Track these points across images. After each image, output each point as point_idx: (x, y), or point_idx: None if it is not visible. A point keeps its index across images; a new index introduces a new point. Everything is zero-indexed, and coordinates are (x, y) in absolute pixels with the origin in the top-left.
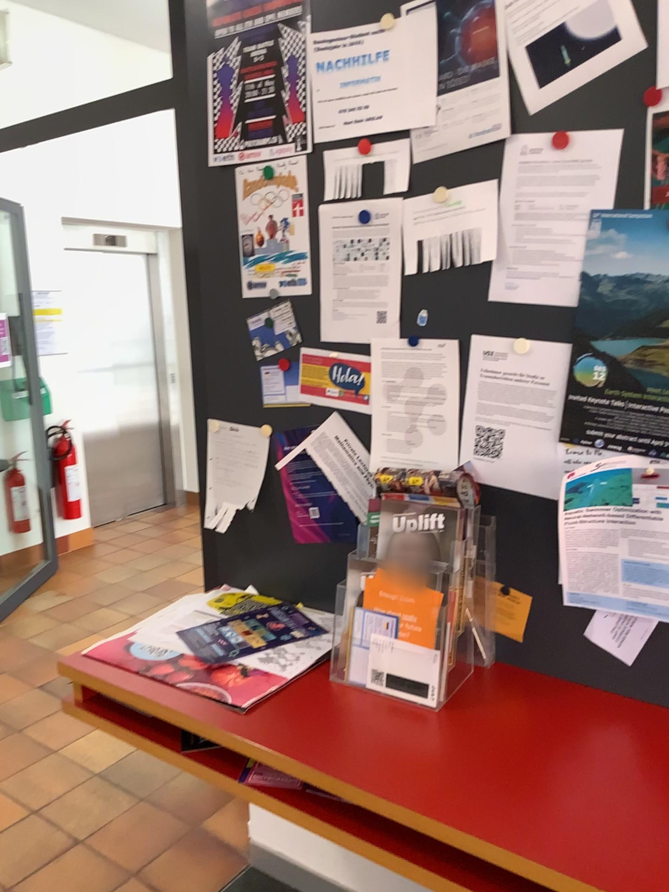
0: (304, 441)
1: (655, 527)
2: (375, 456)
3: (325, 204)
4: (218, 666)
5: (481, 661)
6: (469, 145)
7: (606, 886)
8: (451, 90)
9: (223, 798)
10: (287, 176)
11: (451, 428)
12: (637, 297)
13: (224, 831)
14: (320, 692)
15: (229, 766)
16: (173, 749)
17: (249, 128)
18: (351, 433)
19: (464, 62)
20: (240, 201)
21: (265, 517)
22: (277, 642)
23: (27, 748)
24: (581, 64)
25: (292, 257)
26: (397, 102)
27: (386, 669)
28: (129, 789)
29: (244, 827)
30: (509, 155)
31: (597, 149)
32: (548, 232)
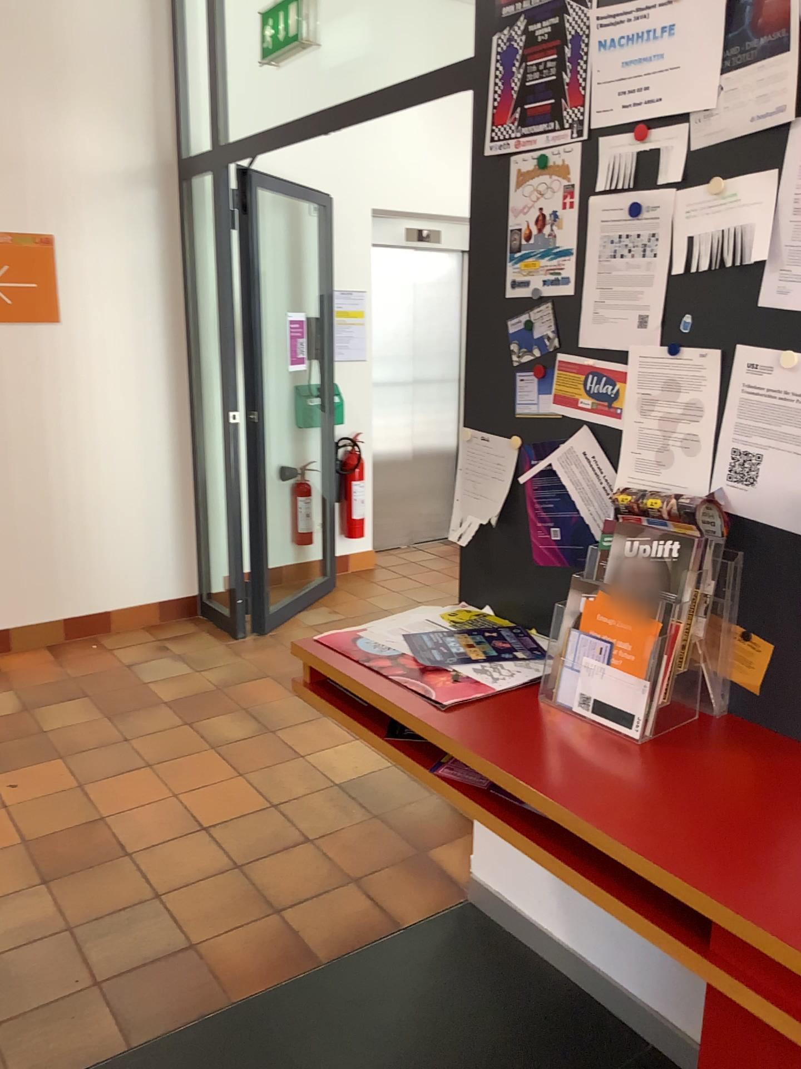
0: (554, 455)
1: None
2: (624, 477)
3: (597, 196)
4: (432, 668)
5: (708, 708)
6: (752, 128)
7: (746, 914)
8: (738, 66)
9: (453, 833)
10: (561, 166)
11: (706, 450)
12: None
13: (448, 863)
14: (524, 707)
15: (425, 759)
16: (379, 737)
17: (527, 114)
18: (601, 449)
19: (754, 33)
20: (513, 193)
21: (509, 535)
22: (498, 658)
23: (276, 748)
24: None
25: (559, 255)
26: (680, 82)
27: (595, 694)
28: (363, 805)
29: (469, 864)
30: (794, 140)
31: None
32: None
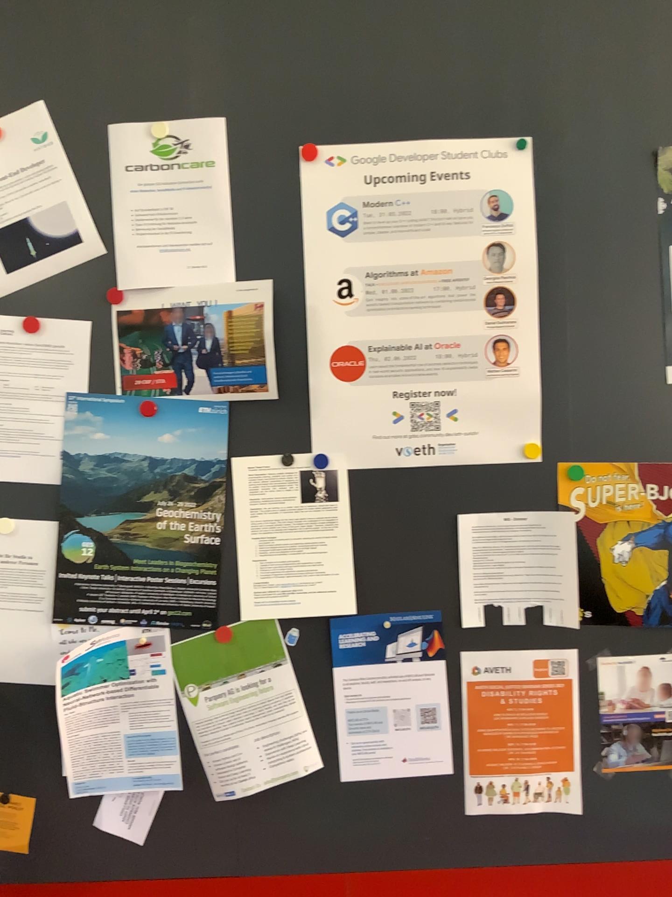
0: None
1: (154, 696)
2: None
3: None
4: None
5: None
6: None
7: None
8: None
9: None
10: None
11: None
12: (117, 474)
13: None
14: None
15: None
16: None
17: None
18: None
19: None
20: None
21: None
22: None
23: None
24: (48, 257)
25: None
26: None
27: None
28: None
29: None
30: None
31: (70, 336)
32: (26, 411)
